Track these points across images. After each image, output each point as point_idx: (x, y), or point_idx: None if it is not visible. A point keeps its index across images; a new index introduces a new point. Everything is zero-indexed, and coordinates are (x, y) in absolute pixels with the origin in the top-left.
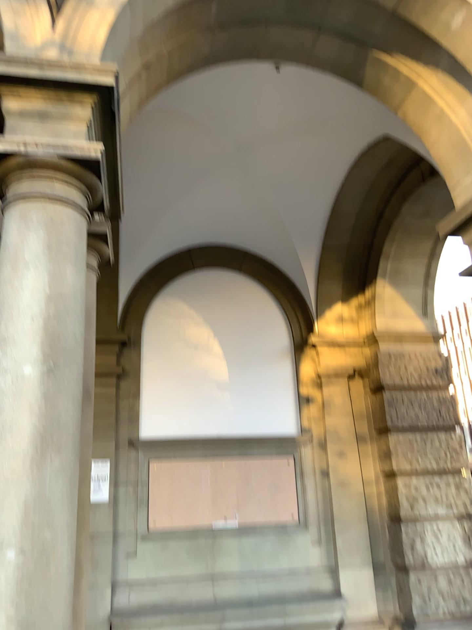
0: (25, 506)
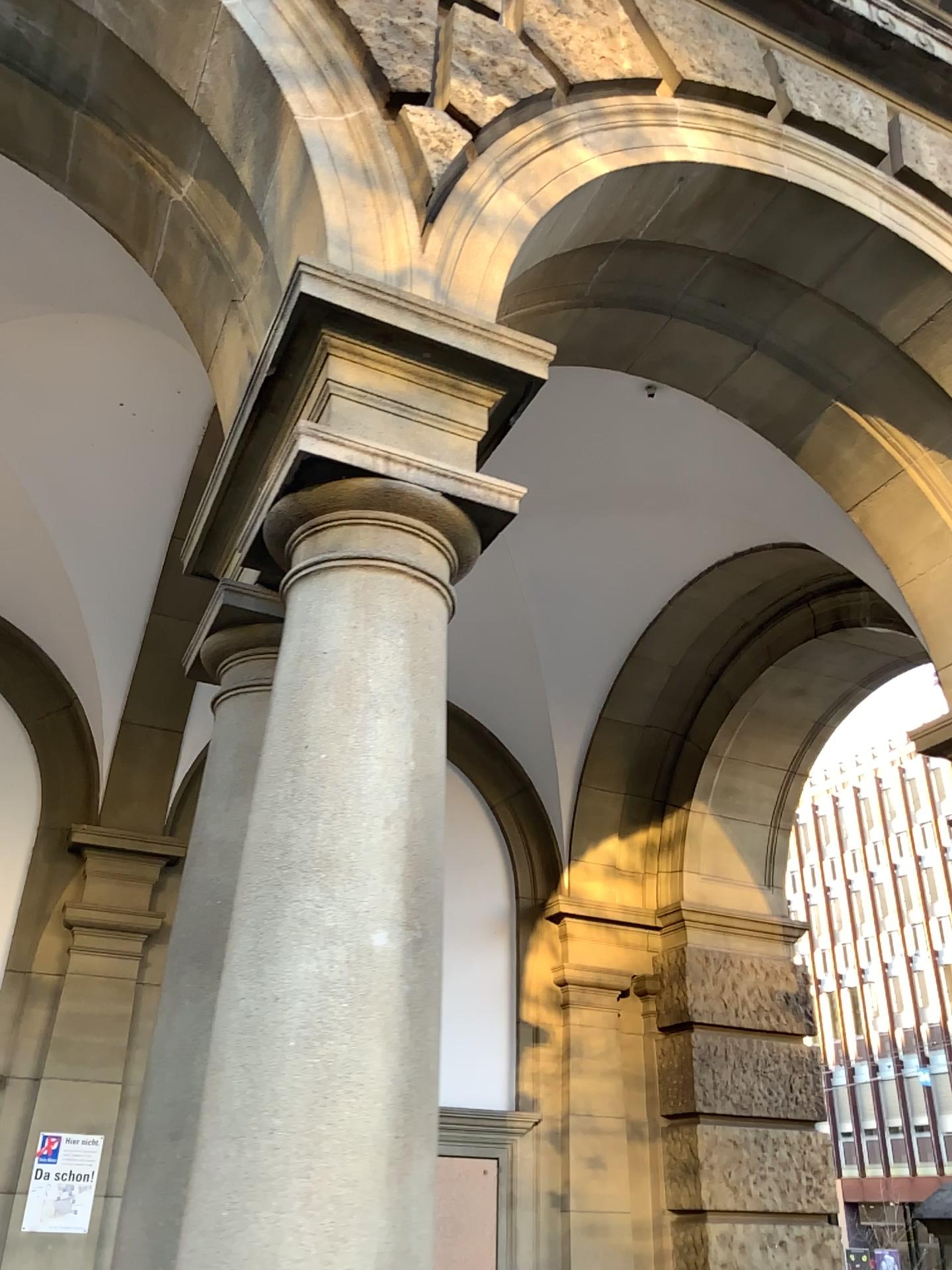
0: (385, 1241)
